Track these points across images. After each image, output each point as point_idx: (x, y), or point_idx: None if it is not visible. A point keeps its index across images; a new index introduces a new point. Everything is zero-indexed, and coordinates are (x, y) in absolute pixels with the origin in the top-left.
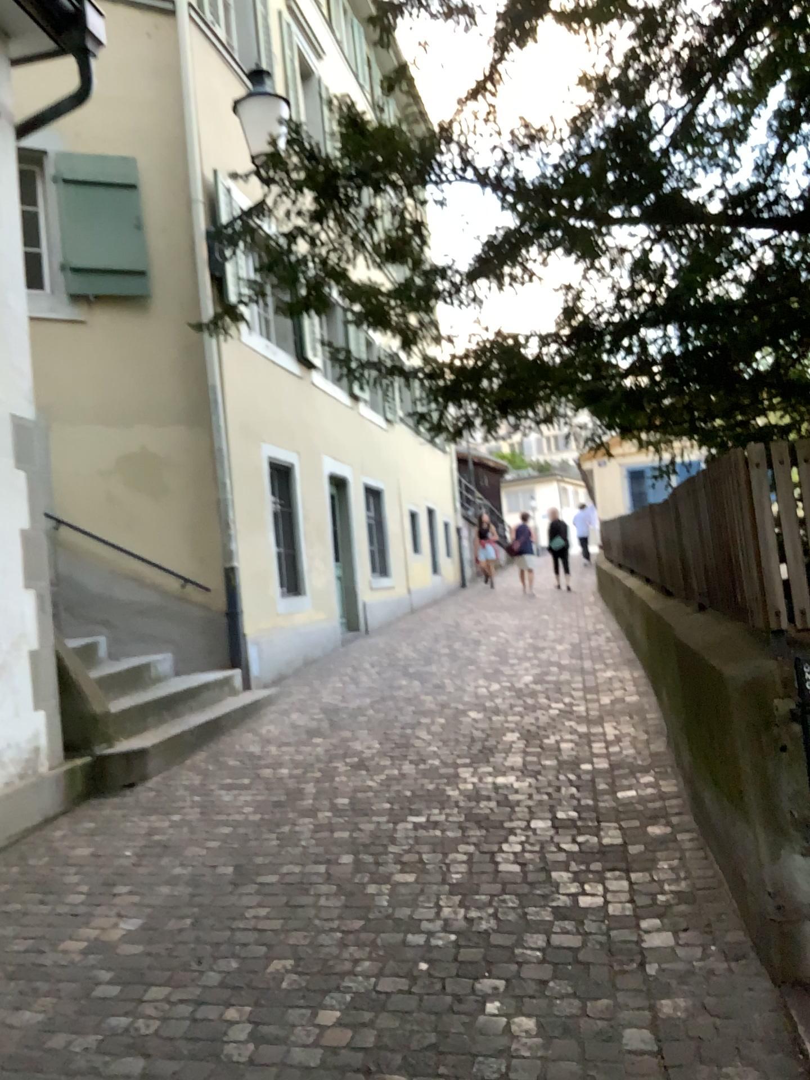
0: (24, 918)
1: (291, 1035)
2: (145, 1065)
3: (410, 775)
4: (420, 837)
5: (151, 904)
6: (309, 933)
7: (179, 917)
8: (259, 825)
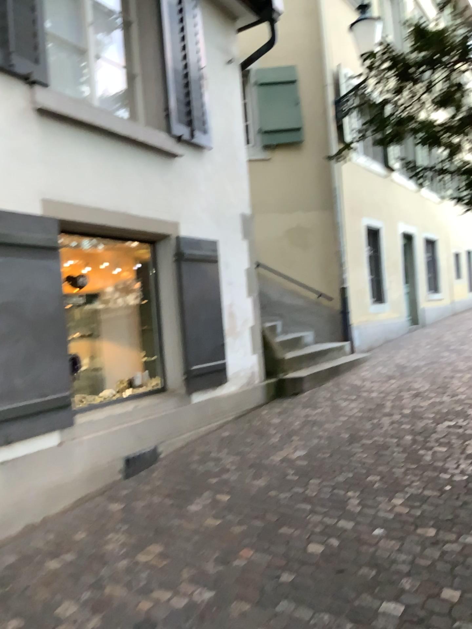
0: (254, 445)
1: (379, 504)
2: (312, 506)
3: (446, 400)
4: (450, 430)
5: (310, 445)
6: (388, 466)
7: (324, 452)
8: (362, 417)
